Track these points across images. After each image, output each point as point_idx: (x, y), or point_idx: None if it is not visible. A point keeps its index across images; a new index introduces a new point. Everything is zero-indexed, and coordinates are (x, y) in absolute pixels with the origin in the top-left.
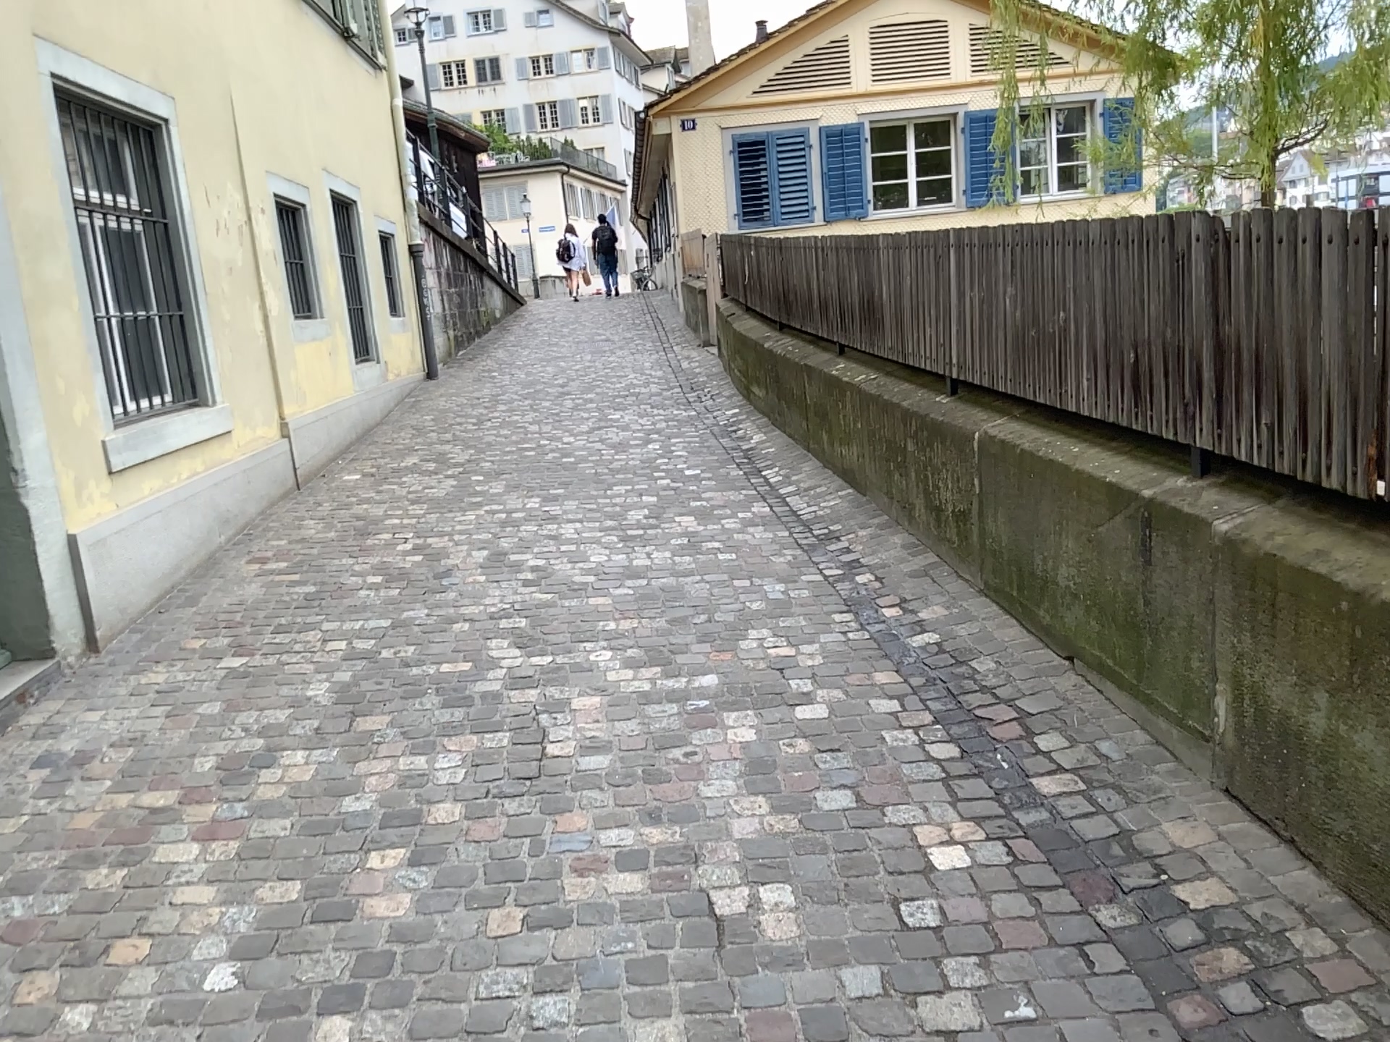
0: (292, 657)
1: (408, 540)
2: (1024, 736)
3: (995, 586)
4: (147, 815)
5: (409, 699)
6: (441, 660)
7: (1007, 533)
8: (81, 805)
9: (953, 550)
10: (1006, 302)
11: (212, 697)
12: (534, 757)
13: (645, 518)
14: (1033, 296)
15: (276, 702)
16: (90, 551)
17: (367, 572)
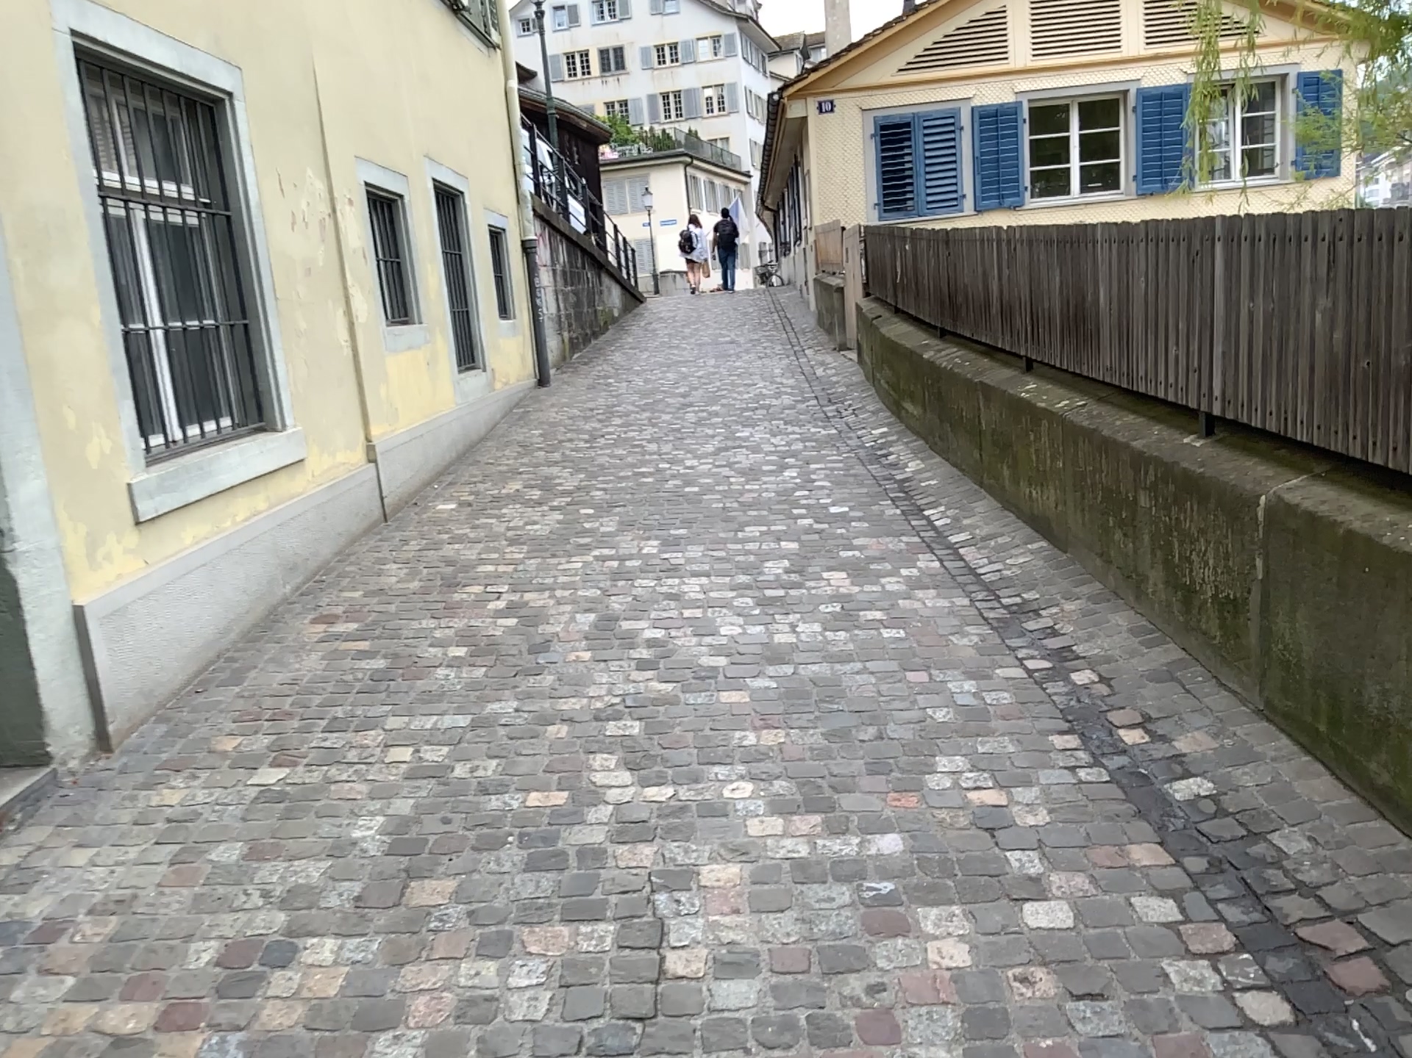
0: (341, 774)
1: (501, 597)
2: (1393, 991)
3: (1286, 713)
4: (101, 1057)
5: (484, 857)
6: (530, 789)
7: (1312, 645)
8: (21, 1026)
9: (1207, 646)
10: (1314, 321)
11: (232, 837)
12: (650, 978)
13: (787, 575)
14: (1368, 313)
15: (310, 850)
16: (104, 623)
17: (448, 644)
